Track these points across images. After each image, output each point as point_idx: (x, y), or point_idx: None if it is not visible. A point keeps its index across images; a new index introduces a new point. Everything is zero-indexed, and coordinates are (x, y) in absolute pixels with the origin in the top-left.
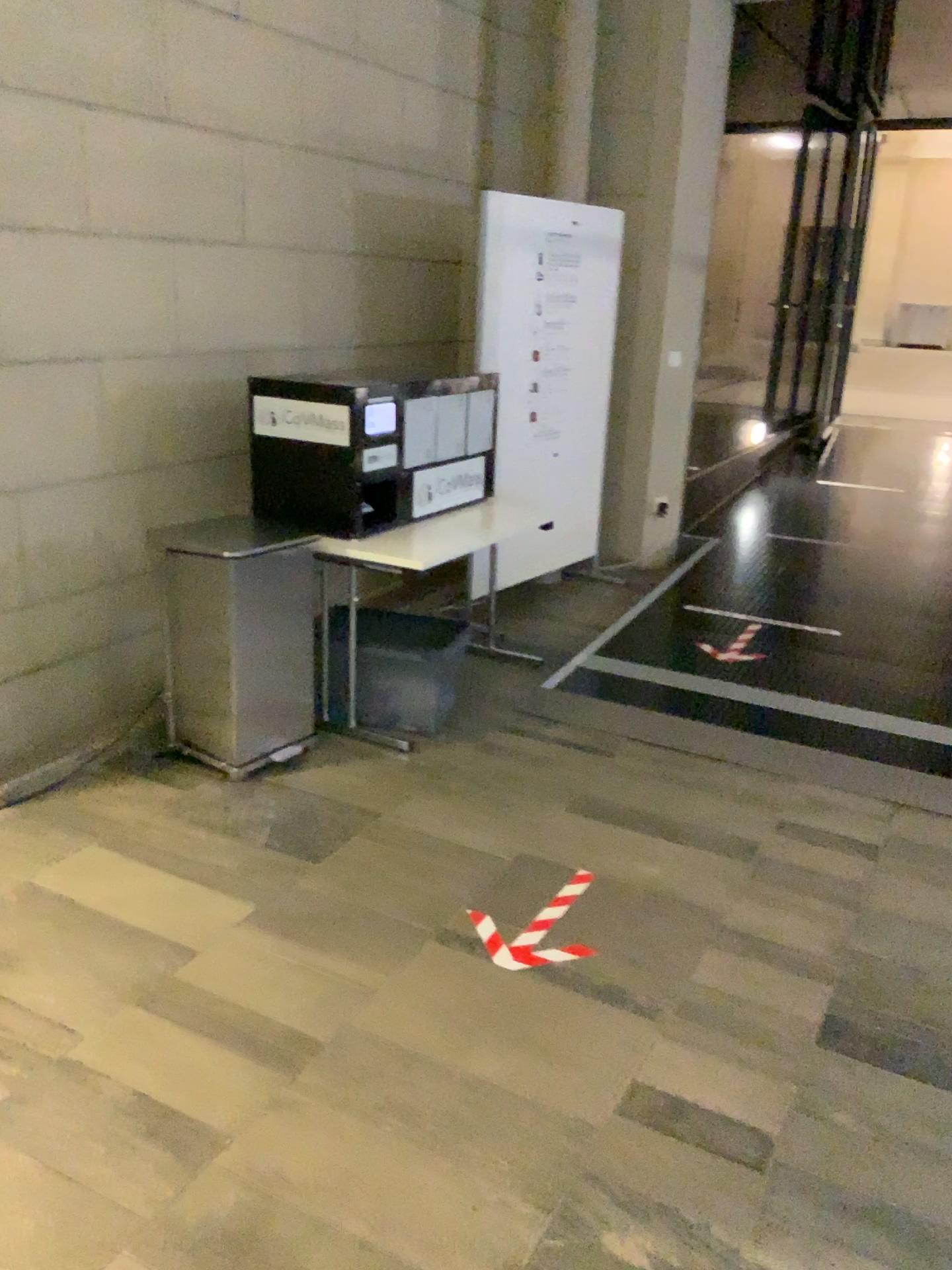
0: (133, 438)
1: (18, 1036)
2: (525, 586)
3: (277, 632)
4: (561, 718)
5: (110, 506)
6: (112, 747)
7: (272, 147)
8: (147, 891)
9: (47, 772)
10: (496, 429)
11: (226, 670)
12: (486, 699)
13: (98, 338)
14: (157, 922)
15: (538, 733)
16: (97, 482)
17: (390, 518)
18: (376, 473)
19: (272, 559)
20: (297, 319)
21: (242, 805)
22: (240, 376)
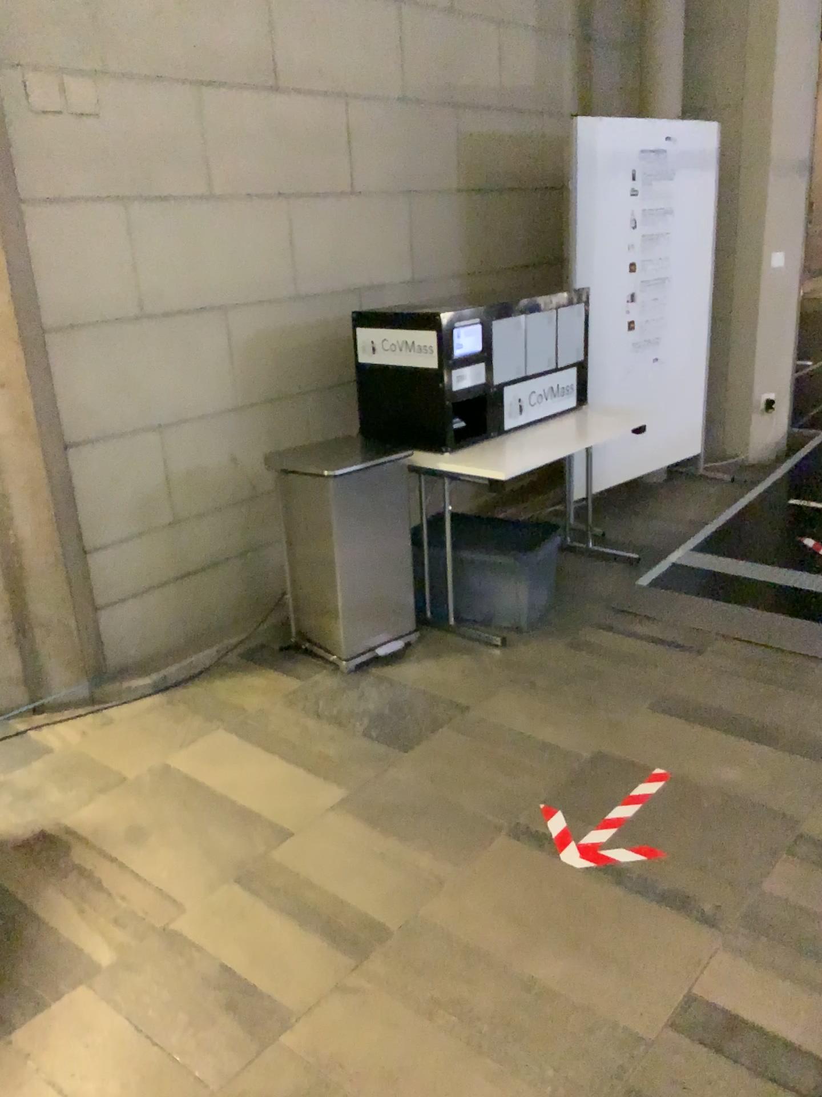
0: (258, 372)
1: (131, 906)
2: (629, 486)
3: (378, 539)
4: (653, 614)
5: (240, 432)
6: (248, 641)
7: (375, 100)
8: (257, 775)
9: (191, 663)
10: (591, 341)
11: (333, 575)
12: (582, 595)
13: (222, 286)
14: (260, 804)
15: (629, 628)
16: (228, 412)
17: (485, 431)
18: (469, 390)
19: (370, 474)
20: (405, 254)
21: (349, 696)
22: (354, 310)
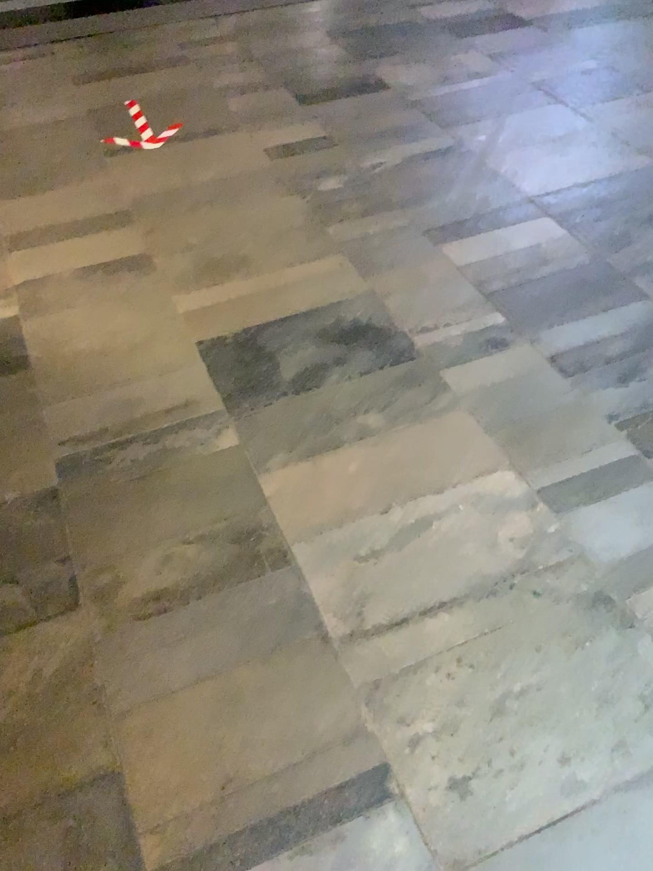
0: None
1: None
2: None
3: None
4: None
5: None
6: None
7: None
8: None
9: None
10: None
11: None
12: None
13: None
14: None
15: None
16: None
17: None
18: None
19: None
20: None
21: None
22: None
